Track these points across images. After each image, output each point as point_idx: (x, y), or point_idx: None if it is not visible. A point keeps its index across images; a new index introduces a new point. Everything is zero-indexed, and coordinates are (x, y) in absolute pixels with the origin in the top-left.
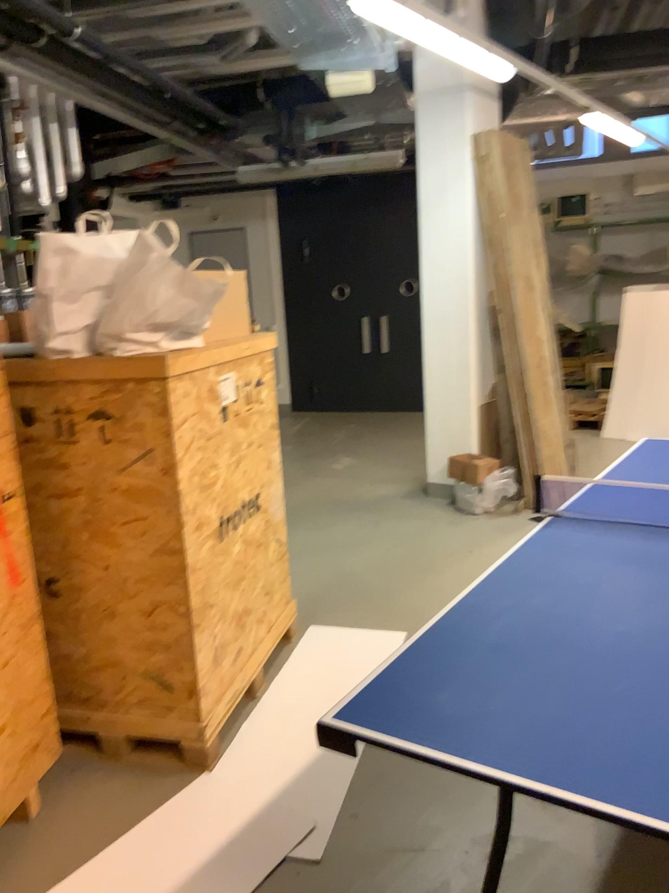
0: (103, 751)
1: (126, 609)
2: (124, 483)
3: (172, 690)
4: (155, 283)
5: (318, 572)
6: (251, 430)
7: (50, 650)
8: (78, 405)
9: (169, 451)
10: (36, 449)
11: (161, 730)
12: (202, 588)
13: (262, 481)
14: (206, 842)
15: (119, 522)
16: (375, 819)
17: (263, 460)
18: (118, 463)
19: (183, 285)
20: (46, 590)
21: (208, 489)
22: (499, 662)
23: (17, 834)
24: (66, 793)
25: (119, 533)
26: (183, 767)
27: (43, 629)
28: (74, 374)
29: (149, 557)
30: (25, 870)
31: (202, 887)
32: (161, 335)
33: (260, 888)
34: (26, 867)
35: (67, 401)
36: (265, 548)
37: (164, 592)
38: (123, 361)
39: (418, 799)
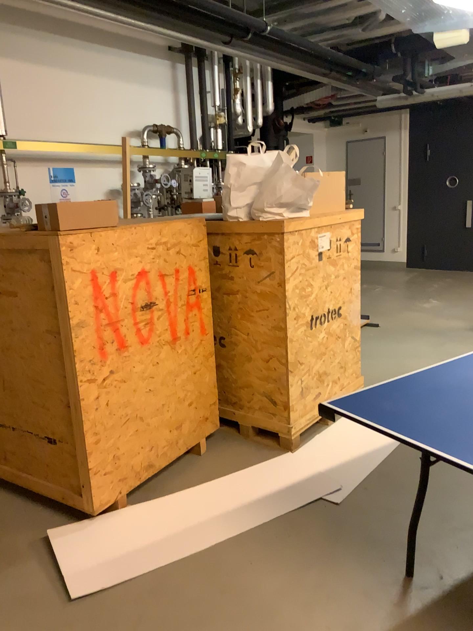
0: (240, 433)
1: (255, 357)
2: (259, 289)
3: (276, 405)
4: (281, 180)
5: (388, 366)
6: (340, 268)
7: (218, 375)
8: (239, 245)
9: (283, 273)
10: (218, 268)
11: (269, 425)
12: (296, 351)
13: (345, 299)
14: (281, 481)
15: (255, 310)
16: (376, 492)
17: (346, 287)
18: (257, 278)
19: (296, 181)
20: (218, 342)
21: (306, 298)
22: (429, 396)
23: (193, 459)
24: (219, 447)
25: (255, 315)
26: (278, 448)
27: (215, 363)
28: (238, 229)
29: (269, 330)
30: (194, 473)
31: (274, 498)
32: (283, 209)
33: (303, 506)
34: (195, 472)
35: (234, 243)
36: (343, 340)
37: (275, 350)
38: (263, 223)
39: (405, 488)
